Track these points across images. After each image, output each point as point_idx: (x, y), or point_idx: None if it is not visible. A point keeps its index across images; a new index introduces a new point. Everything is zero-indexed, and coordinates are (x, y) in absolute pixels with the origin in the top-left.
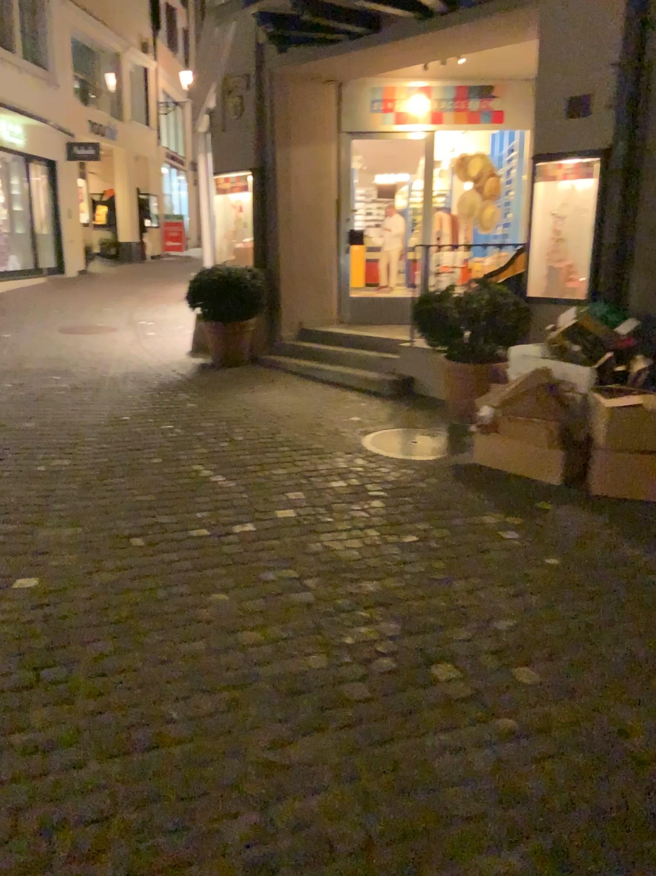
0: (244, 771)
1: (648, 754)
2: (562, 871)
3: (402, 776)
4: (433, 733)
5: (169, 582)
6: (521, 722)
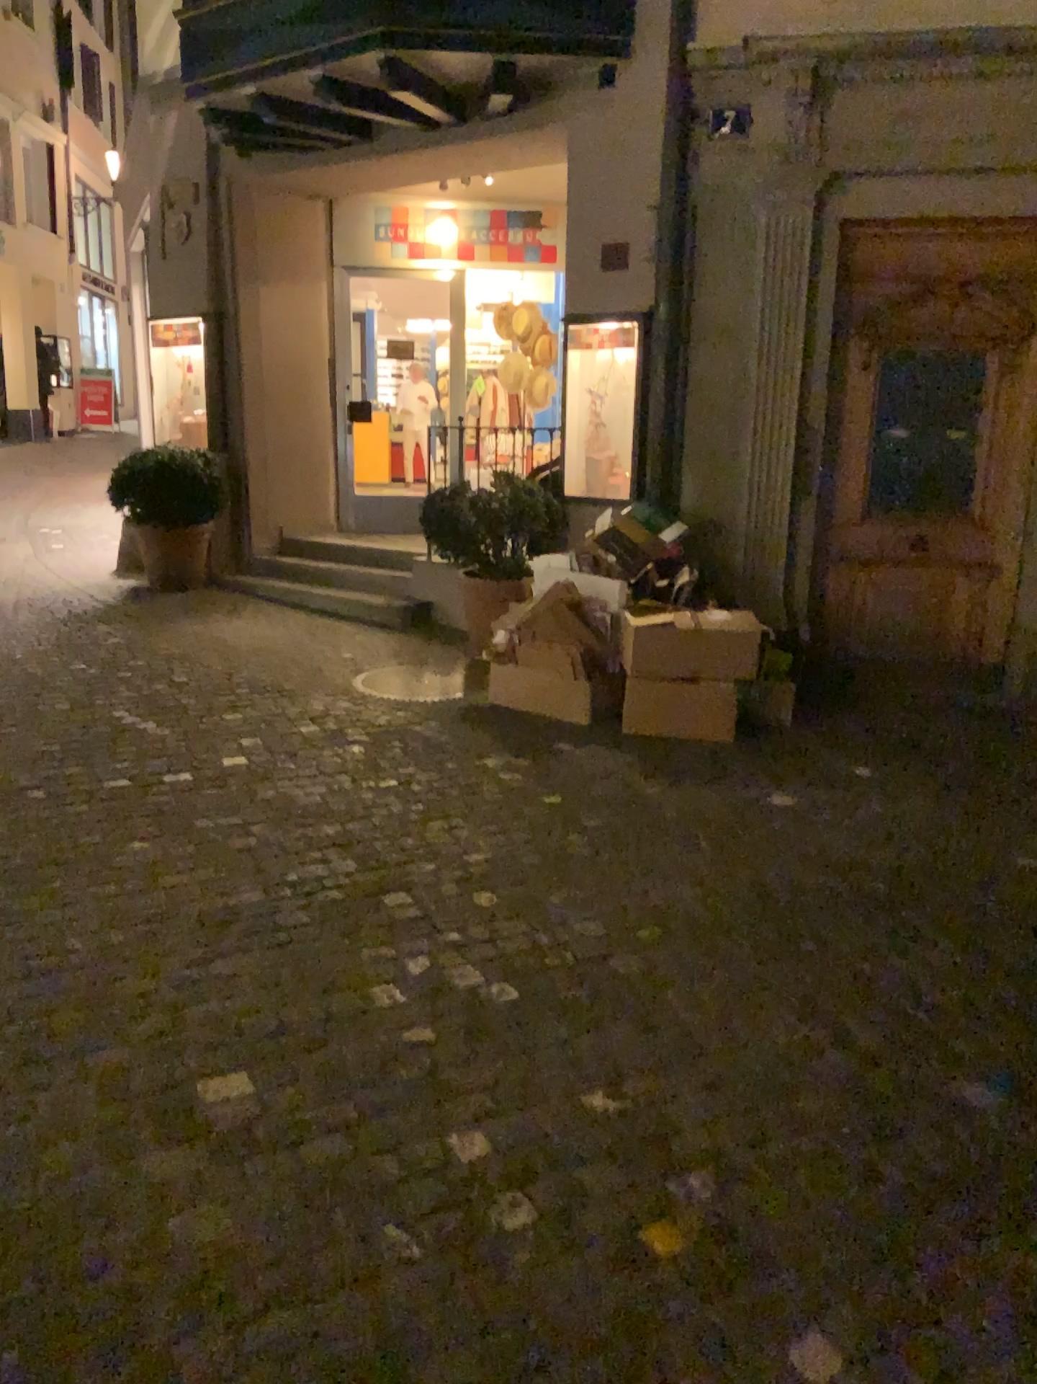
0: (156, 985)
1: (590, 956)
2: (471, 1040)
3: (328, 982)
4: (369, 950)
5: (78, 831)
6: (468, 938)
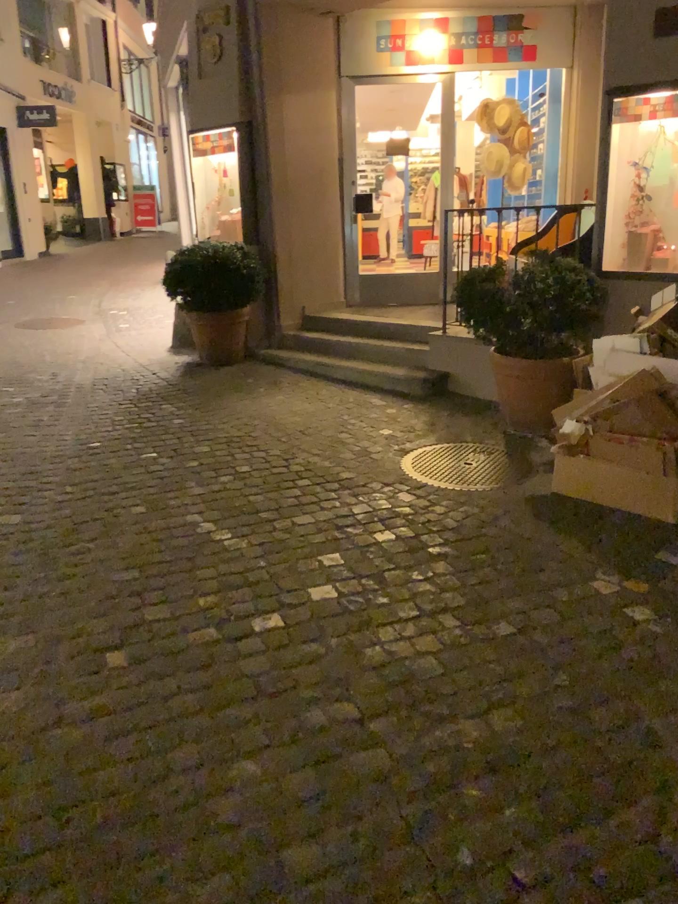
0: None
1: None
2: None
3: None
4: None
5: (167, 746)
6: None
